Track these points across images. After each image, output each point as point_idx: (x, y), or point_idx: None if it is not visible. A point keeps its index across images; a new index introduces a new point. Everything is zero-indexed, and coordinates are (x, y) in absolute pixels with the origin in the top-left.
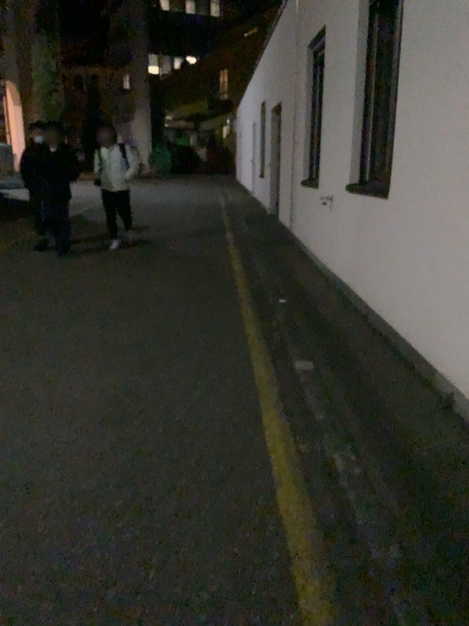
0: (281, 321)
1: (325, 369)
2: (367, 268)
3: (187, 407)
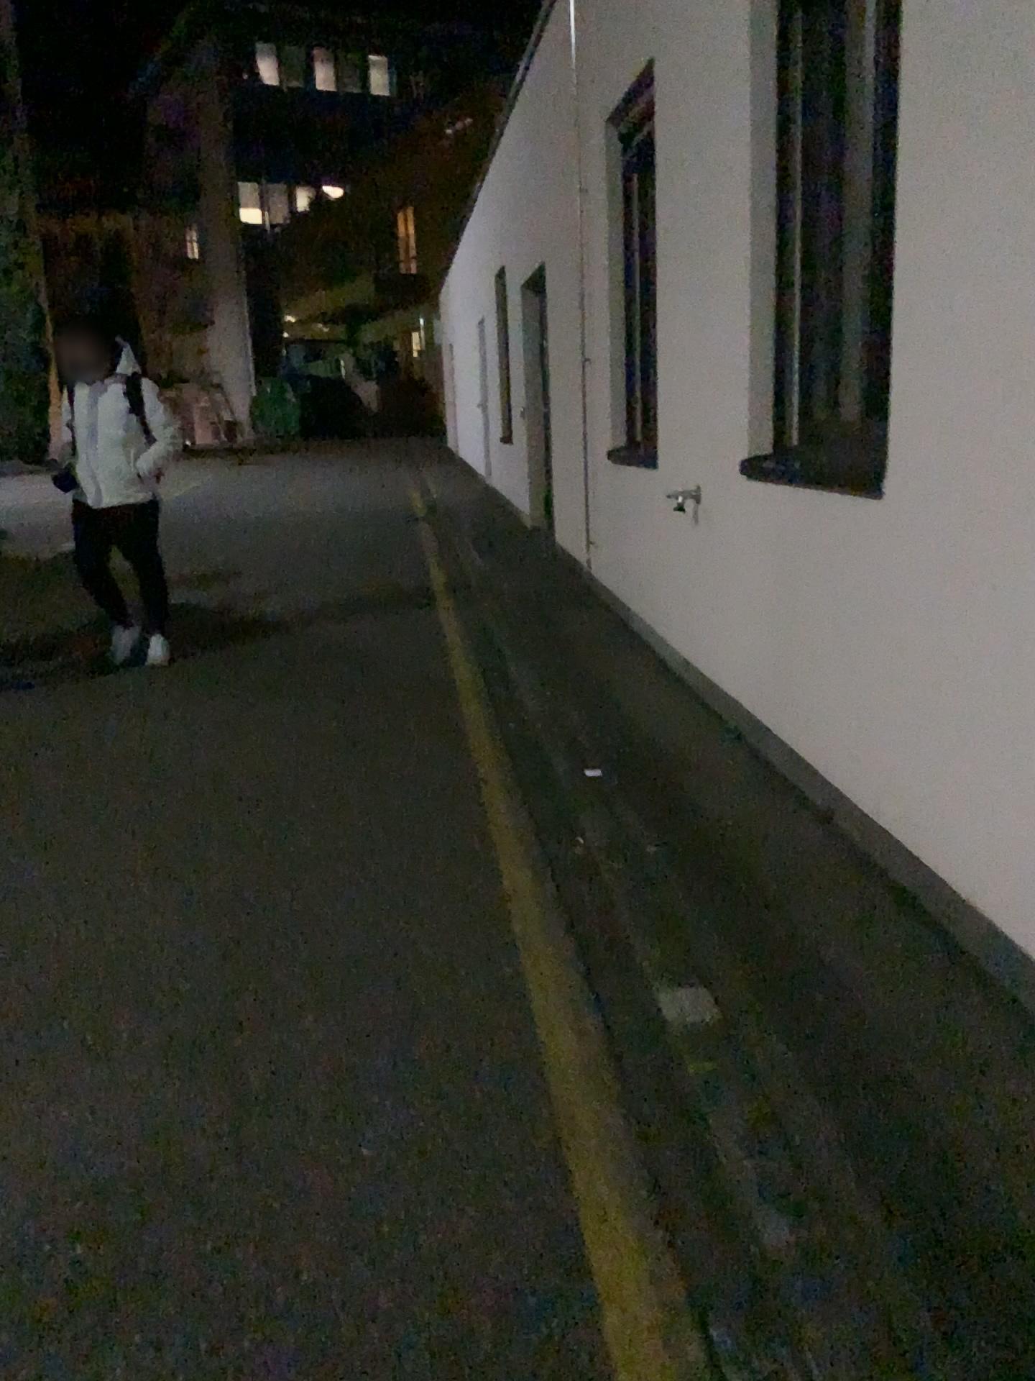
0: (599, 841)
1: (755, 1013)
2: (827, 684)
3: (344, 1210)
